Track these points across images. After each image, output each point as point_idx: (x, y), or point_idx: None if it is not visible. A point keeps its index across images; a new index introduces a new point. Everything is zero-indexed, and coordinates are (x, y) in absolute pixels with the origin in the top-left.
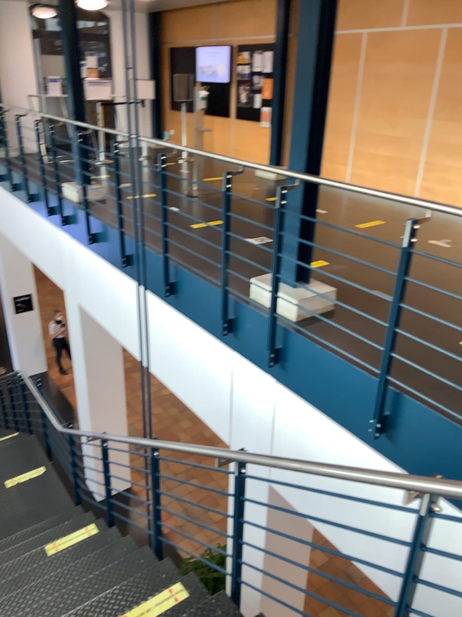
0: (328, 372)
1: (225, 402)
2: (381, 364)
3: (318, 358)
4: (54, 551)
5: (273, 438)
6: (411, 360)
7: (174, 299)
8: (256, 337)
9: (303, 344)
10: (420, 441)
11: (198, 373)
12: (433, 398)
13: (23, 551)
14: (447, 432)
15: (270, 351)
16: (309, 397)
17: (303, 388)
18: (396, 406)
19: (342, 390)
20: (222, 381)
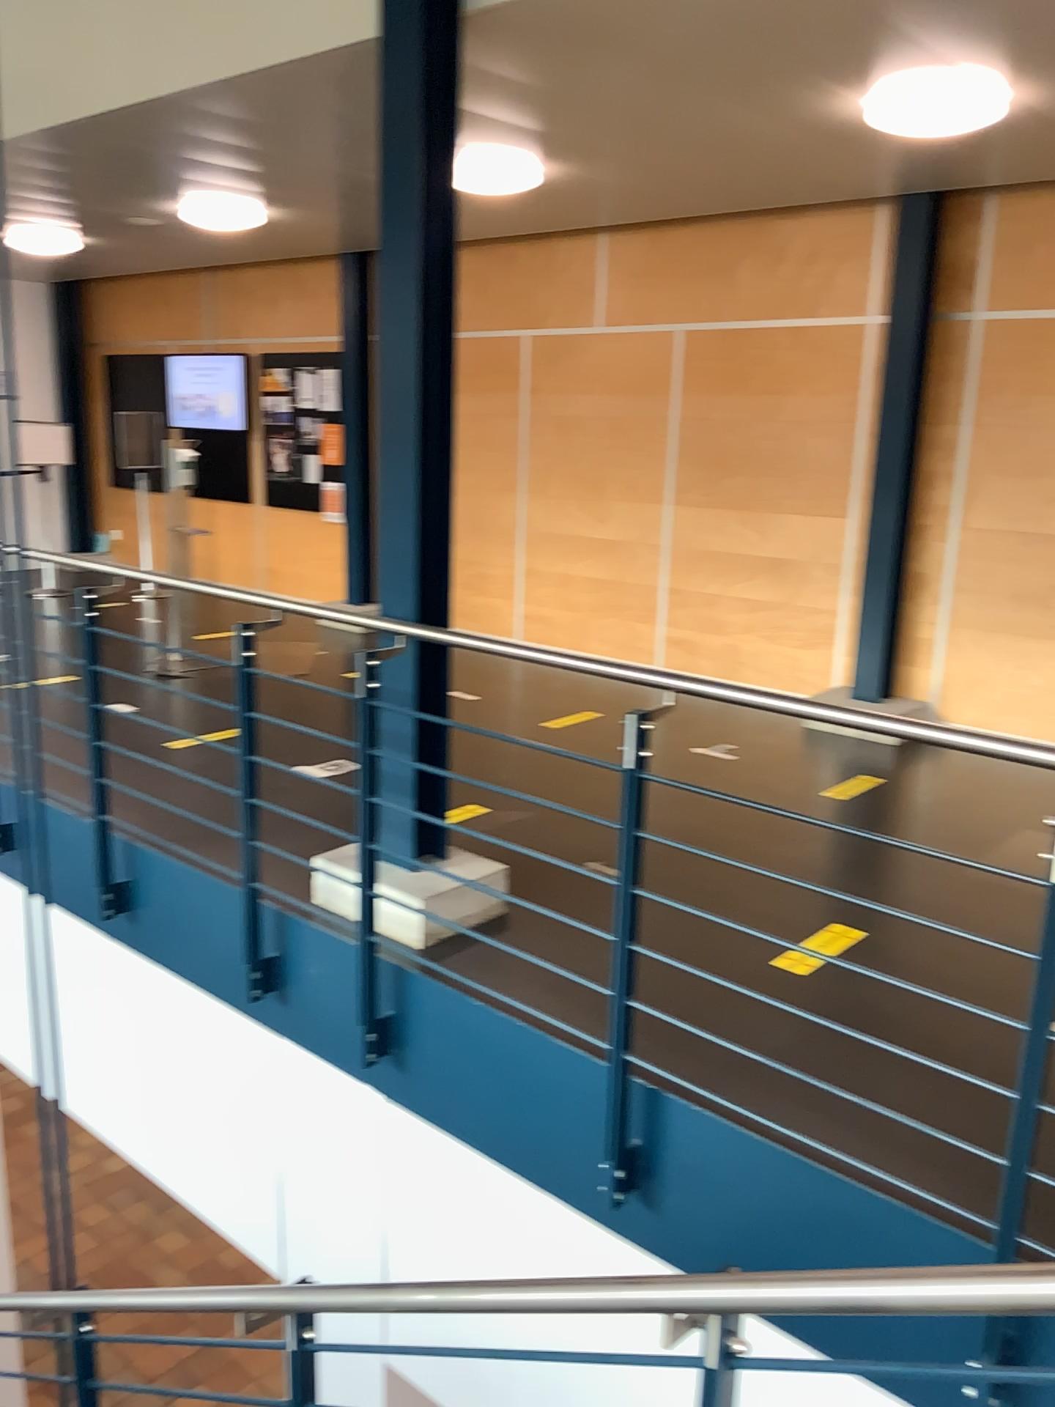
0: (500, 1064)
1: (266, 1168)
2: (613, 1029)
3: (476, 1033)
4: None
5: (387, 1243)
6: (676, 1013)
7: (129, 924)
8: (333, 997)
9: (439, 1002)
10: (713, 1199)
11: (195, 1103)
12: (728, 1094)
13: None
14: (765, 1168)
15: (365, 1027)
16: (464, 1127)
17: (447, 1109)
18: (654, 1124)
19: (535, 1101)
20: (255, 1115)
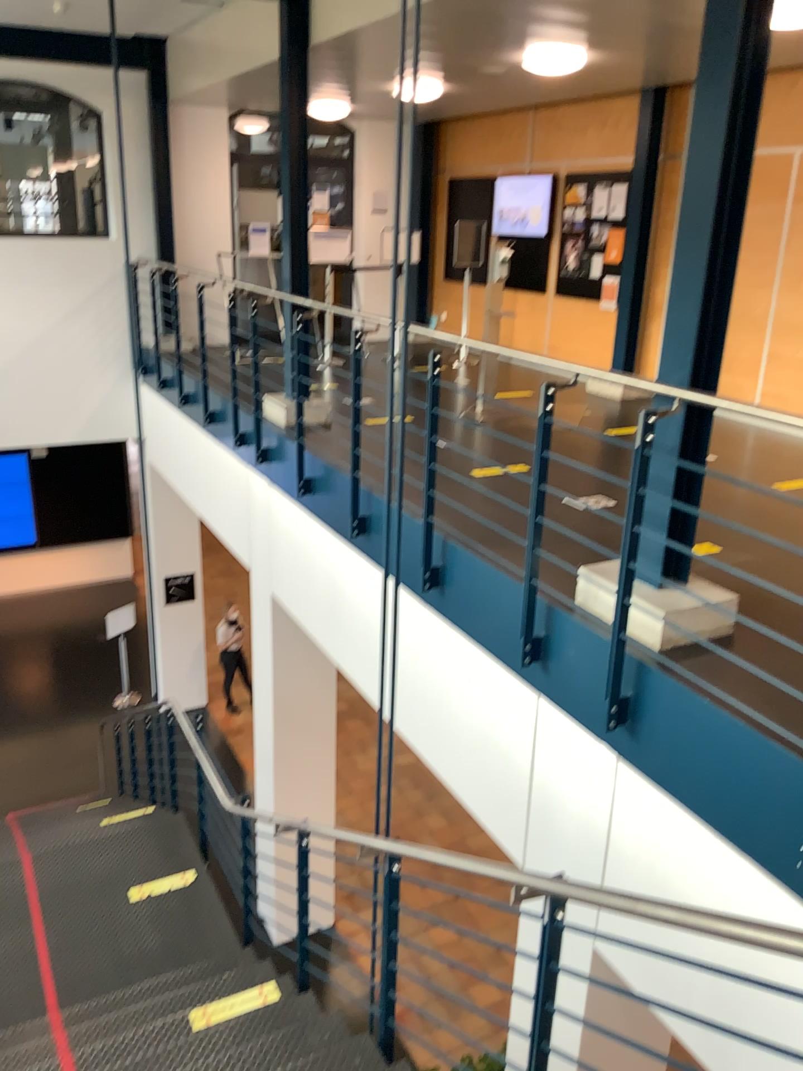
0: (717, 749)
1: (519, 787)
2: None
3: (700, 721)
4: (206, 1023)
5: (606, 862)
6: None
7: (439, 597)
8: (585, 674)
9: (671, 692)
10: None
11: (473, 731)
12: None
13: (152, 1017)
14: None
15: (609, 701)
16: (680, 791)
17: (668, 775)
18: None
19: (744, 783)
20: (516, 748)
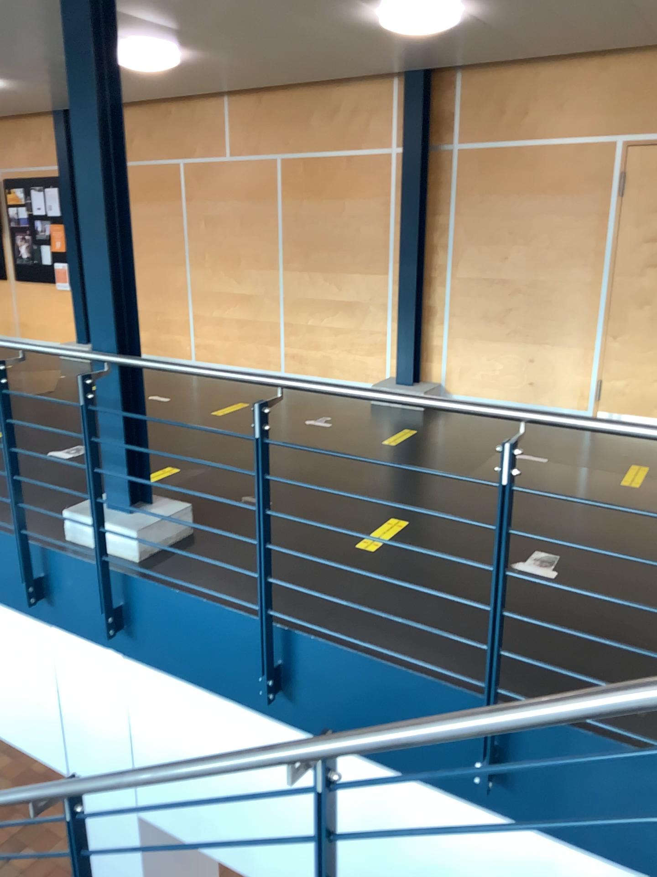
0: (195, 625)
1: (52, 708)
2: (262, 596)
3: (179, 608)
4: None
5: (134, 743)
6: (300, 582)
7: None
8: (86, 596)
9: (154, 591)
10: (329, 688)
11: (1, 673)
12: (334, 626)
13: None
14: (357, 667)
15: (108, 613)
16: (176, 666)
17: (165, 657)
18: (291, 649)
19: (218, 645)
20: (42, 676)
